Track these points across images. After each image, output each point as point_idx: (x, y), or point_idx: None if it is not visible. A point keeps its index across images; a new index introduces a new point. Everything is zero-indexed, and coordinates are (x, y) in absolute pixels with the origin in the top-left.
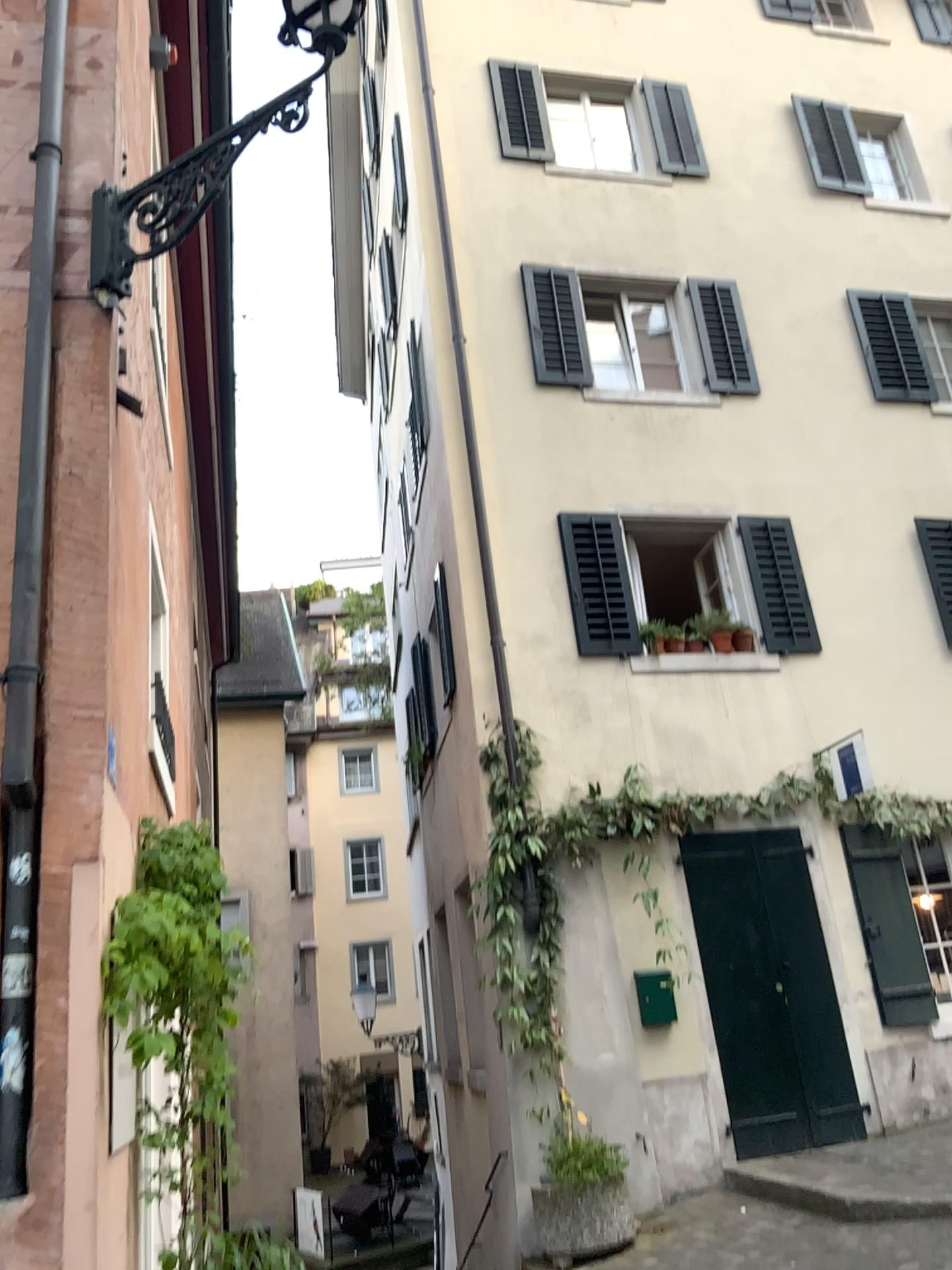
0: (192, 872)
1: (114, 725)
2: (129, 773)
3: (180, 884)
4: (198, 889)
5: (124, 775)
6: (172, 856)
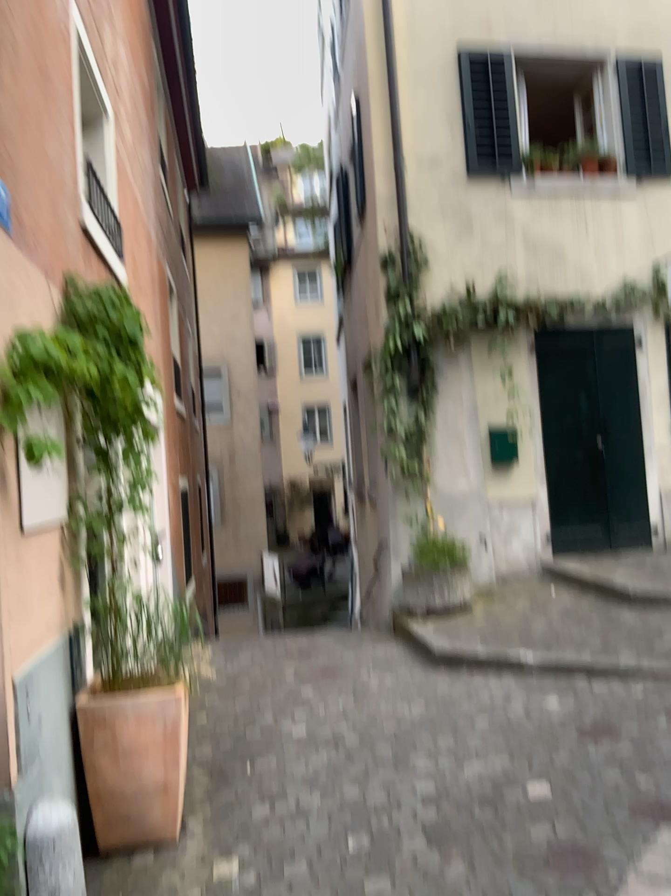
0: (108, 320)
1: (4, 174)
2: (31, 225)
3: (97, 329)
4: (115, 335)
5: (24, 225)
6: (88, 306)
